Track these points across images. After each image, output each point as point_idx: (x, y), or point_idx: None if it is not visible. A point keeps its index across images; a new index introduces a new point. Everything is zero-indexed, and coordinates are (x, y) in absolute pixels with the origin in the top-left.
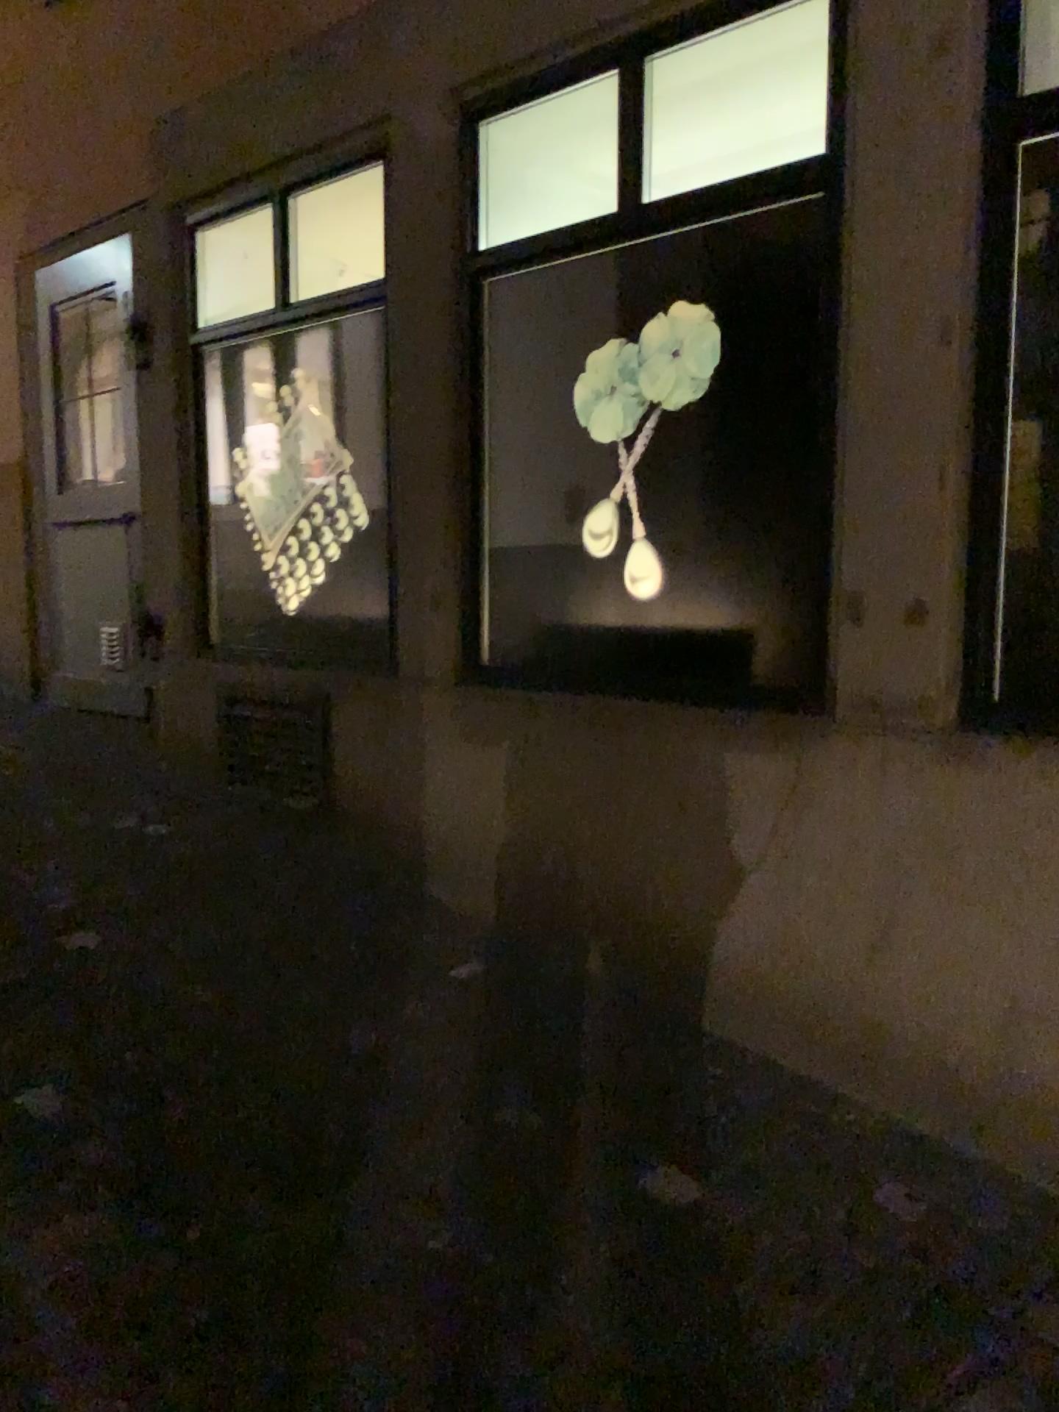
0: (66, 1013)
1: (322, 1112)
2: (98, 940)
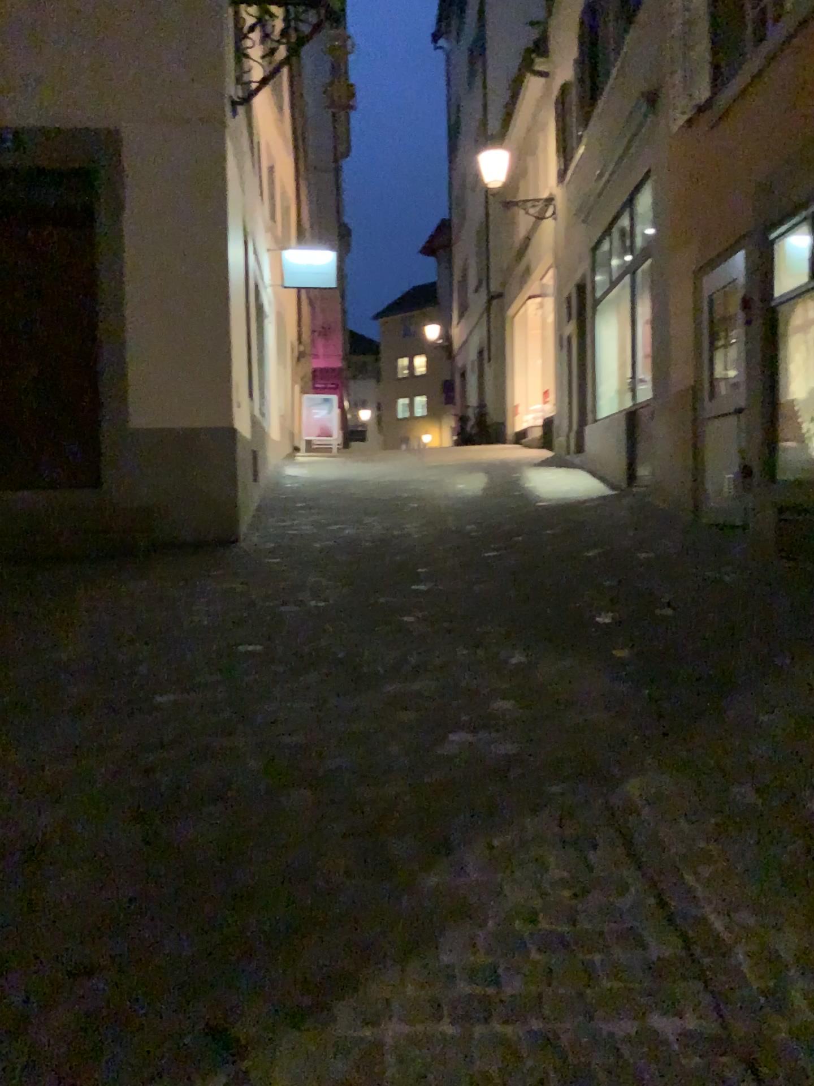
0: (645, 632)
1: (739, 675)
2: (673, 612)
